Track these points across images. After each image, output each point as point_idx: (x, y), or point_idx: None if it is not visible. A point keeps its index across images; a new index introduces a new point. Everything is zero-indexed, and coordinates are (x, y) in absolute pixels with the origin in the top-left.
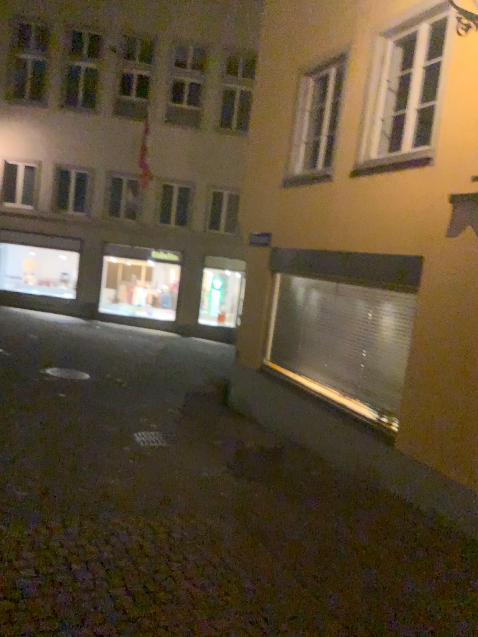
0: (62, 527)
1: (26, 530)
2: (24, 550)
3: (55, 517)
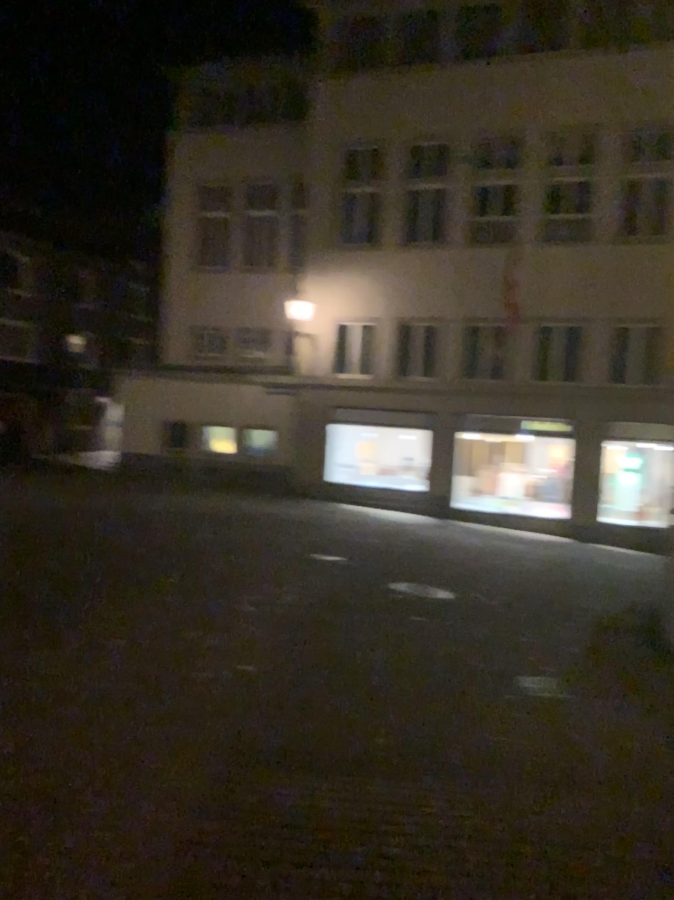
0: (441, 792)
1: (397, 790)
2: (399, 815)
3: (431, 778)
